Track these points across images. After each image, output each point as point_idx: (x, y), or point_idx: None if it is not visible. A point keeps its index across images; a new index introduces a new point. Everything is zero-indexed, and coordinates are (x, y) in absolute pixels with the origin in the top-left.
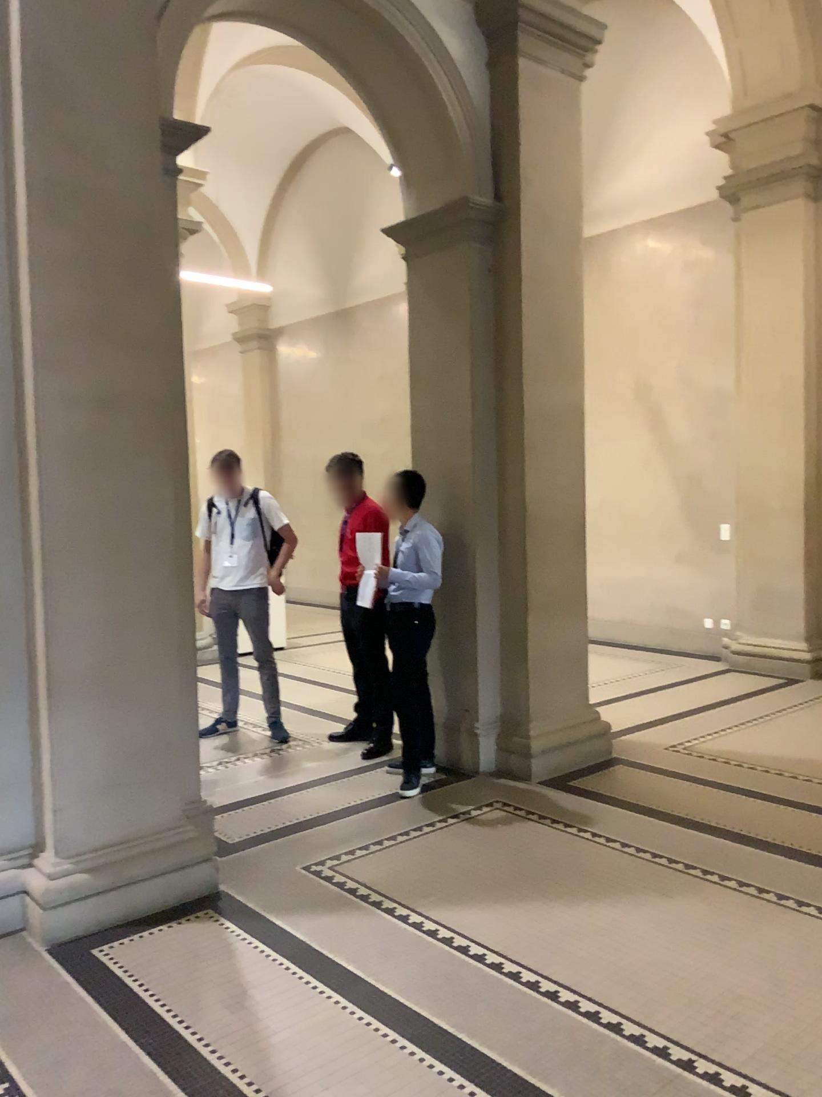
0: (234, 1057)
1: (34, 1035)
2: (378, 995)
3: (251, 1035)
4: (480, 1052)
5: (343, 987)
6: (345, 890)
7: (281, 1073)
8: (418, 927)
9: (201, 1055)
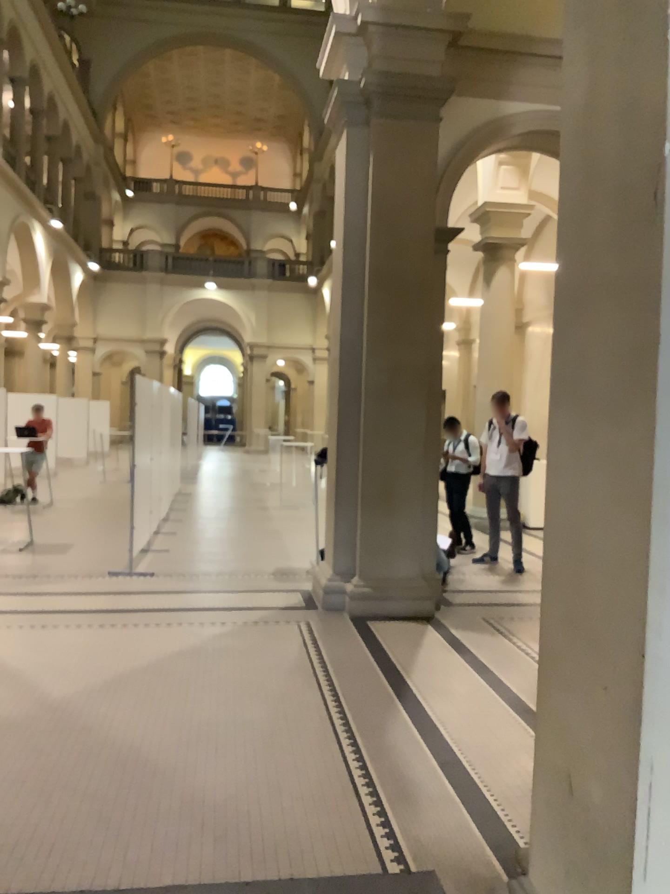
0: (400, 659)
1: (330, 636)
2: (474, 658)
3: (411, 655)
4: (502, 680)
5: (461, 652)
6: (492, 627)
7: (415, 666)
8: (515, 645)
9: (388, 654)
